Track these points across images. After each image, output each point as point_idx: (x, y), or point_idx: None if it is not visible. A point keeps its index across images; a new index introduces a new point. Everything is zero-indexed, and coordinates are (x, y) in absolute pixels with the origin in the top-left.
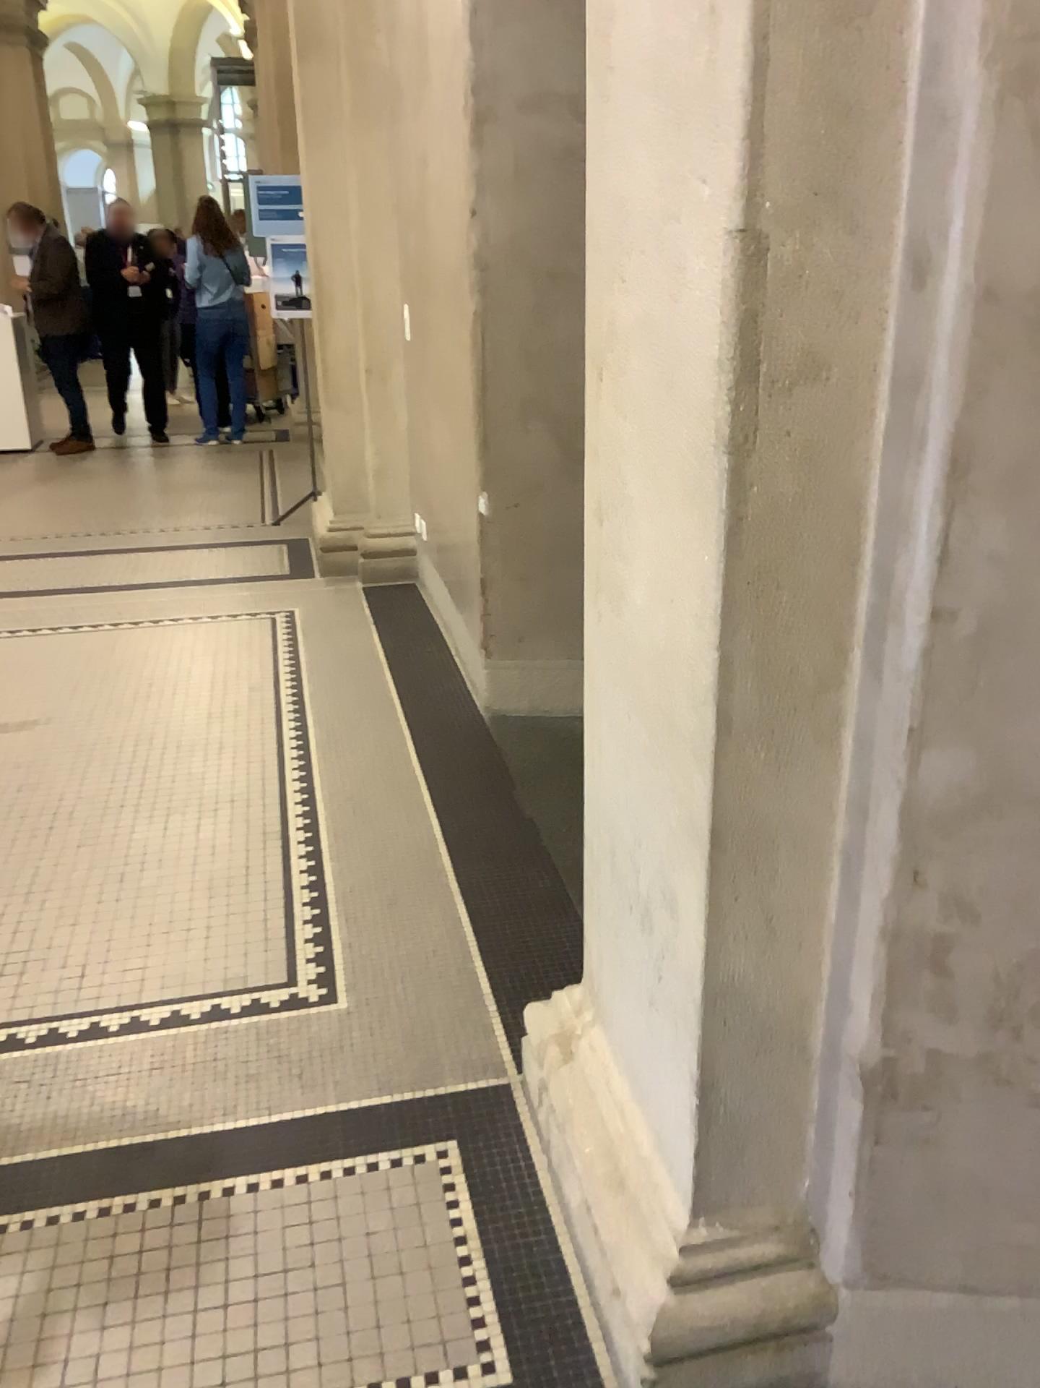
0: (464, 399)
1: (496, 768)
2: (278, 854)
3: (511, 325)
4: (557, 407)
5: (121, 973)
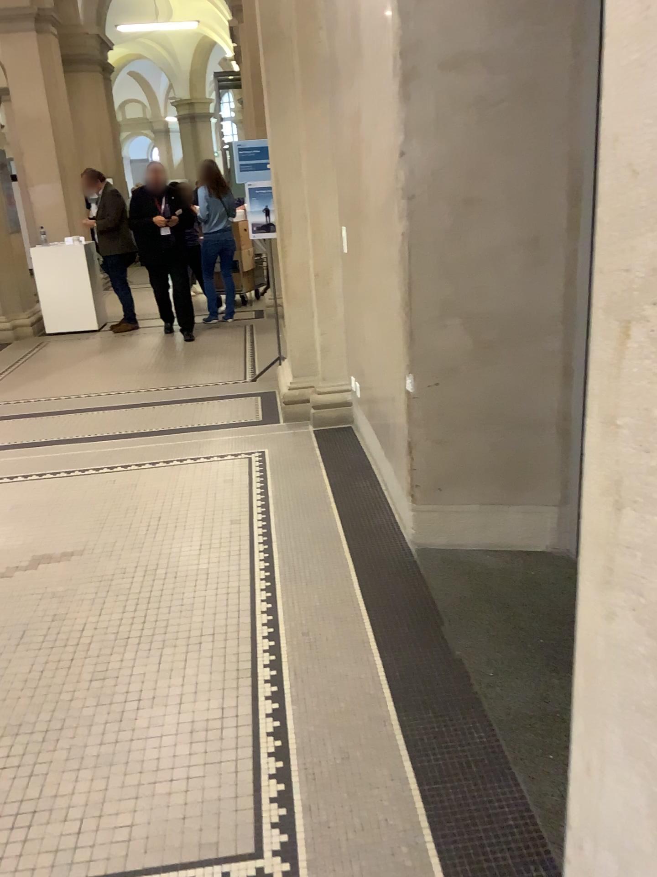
0: (394, 301)
1: (425, 602)
2: (248, 692)
3: (433, 242)
4: (470, 306)
5: (111, 829)
